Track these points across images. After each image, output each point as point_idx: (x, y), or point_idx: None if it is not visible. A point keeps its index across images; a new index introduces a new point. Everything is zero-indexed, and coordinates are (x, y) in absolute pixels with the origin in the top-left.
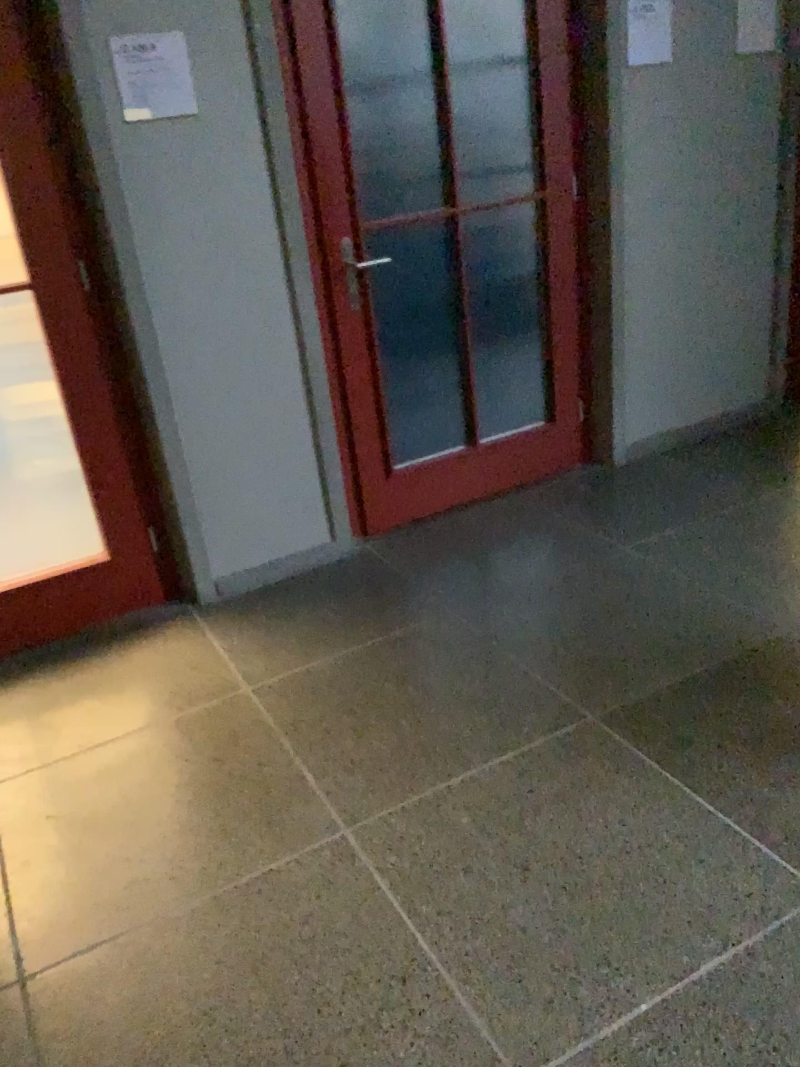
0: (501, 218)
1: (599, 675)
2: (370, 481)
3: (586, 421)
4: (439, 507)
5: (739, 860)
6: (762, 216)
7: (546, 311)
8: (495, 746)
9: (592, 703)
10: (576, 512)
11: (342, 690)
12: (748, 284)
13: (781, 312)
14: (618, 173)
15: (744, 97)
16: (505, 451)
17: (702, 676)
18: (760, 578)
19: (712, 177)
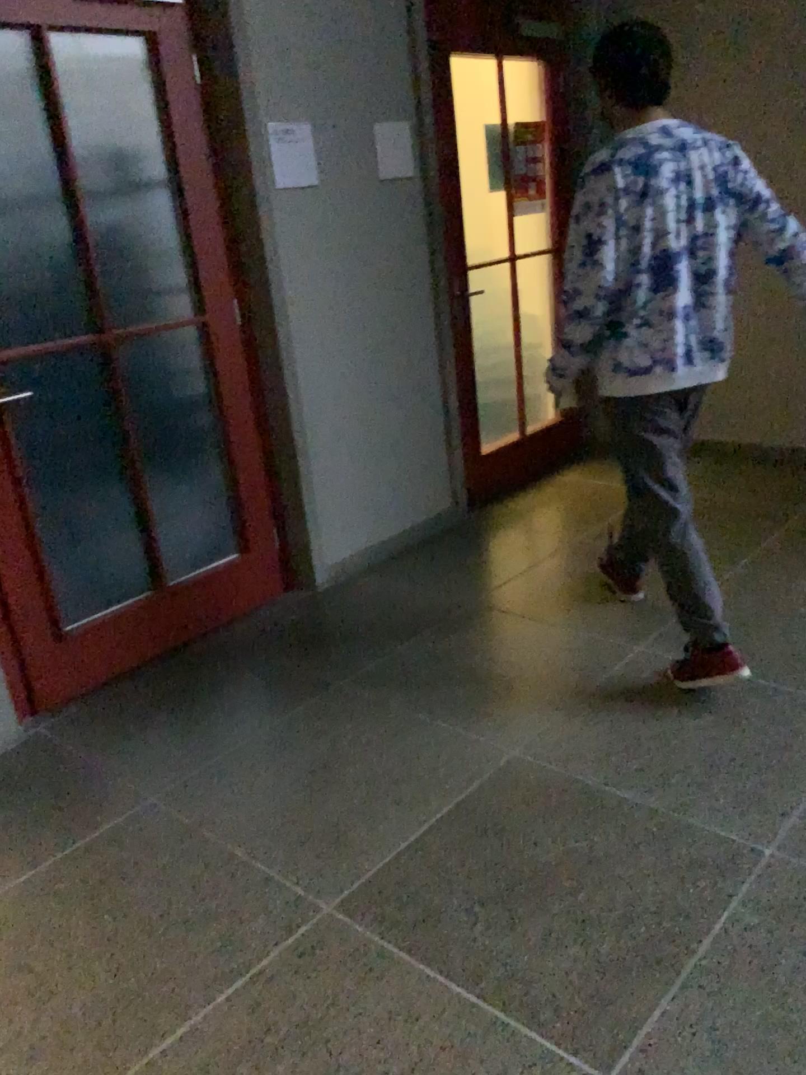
0: (162, 342)
1: (326, 852)
2: (35, 650)
3: (280, 548)
4: (124, 667)
5: (509, 1067)
6: (425, 332)
7: (223, 437)
8: (213, 977)
9: (323, 890)
10: (280, 651)
11: (11, 938)
12: (421, 397)
13: (454, 422)
14: (281, 294)
15: (393, 220)
16: (195, 592)
17: (435, 831)
18: (476, 701)
19: (373, 296)
